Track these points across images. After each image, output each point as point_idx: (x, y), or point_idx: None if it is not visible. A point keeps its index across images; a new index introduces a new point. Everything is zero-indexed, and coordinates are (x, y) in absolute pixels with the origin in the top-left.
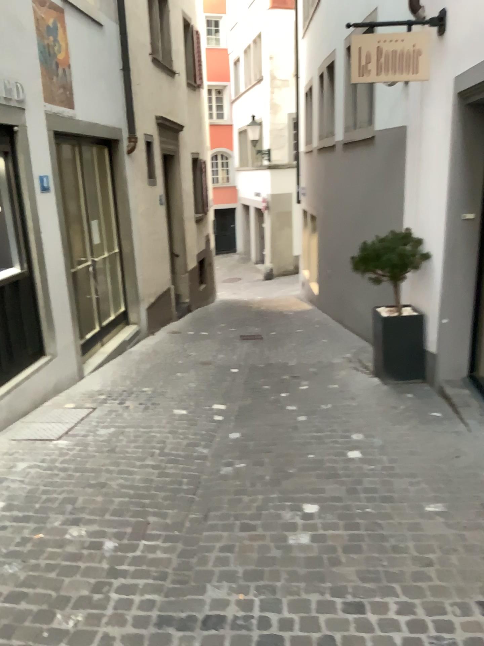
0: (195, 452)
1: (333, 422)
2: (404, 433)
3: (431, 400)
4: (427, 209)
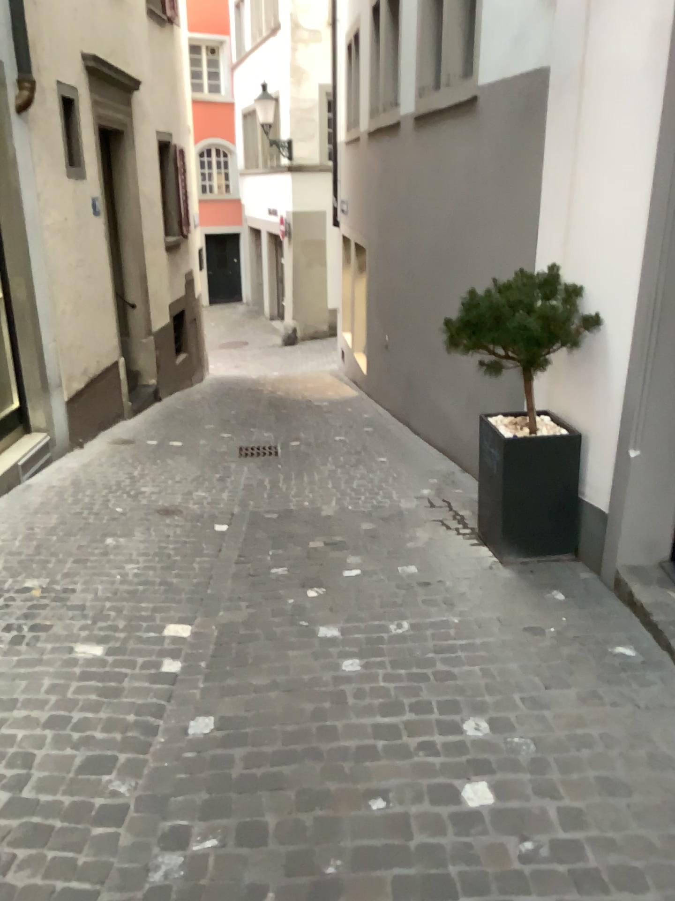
0: (97, 800)
1: (419, 681)
2: (575, 715)
3: (605, 609)
4: (598, 226)
